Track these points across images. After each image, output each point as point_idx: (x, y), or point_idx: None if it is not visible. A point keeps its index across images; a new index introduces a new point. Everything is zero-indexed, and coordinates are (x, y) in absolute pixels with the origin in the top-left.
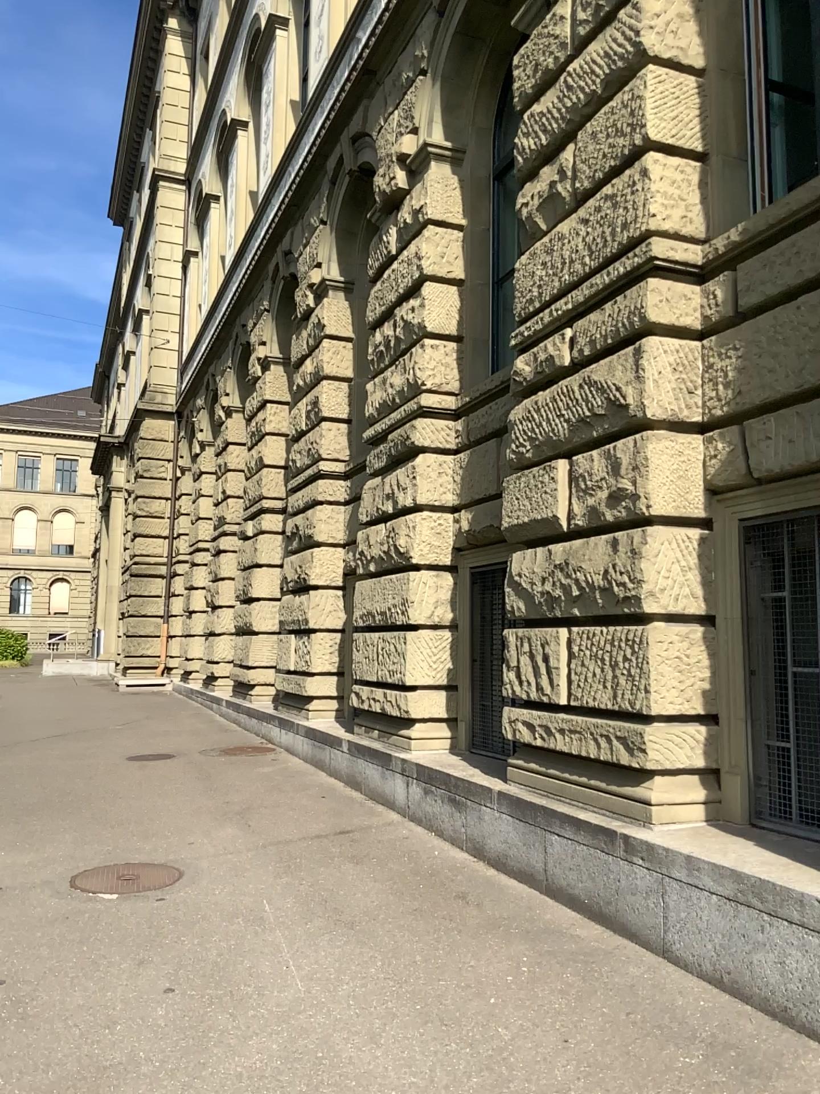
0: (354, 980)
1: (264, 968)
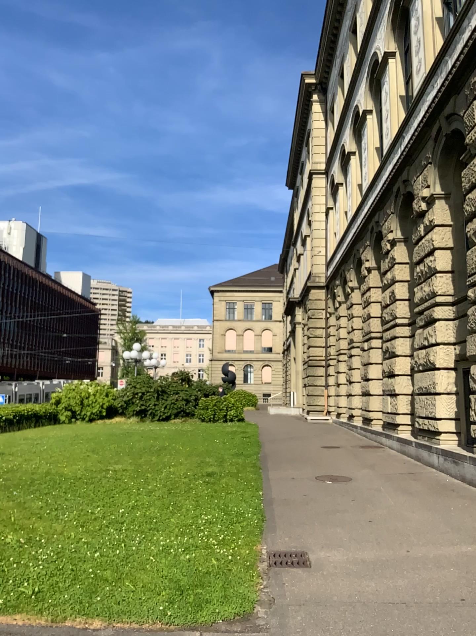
0: (409, 502)
1: (381, 497)
